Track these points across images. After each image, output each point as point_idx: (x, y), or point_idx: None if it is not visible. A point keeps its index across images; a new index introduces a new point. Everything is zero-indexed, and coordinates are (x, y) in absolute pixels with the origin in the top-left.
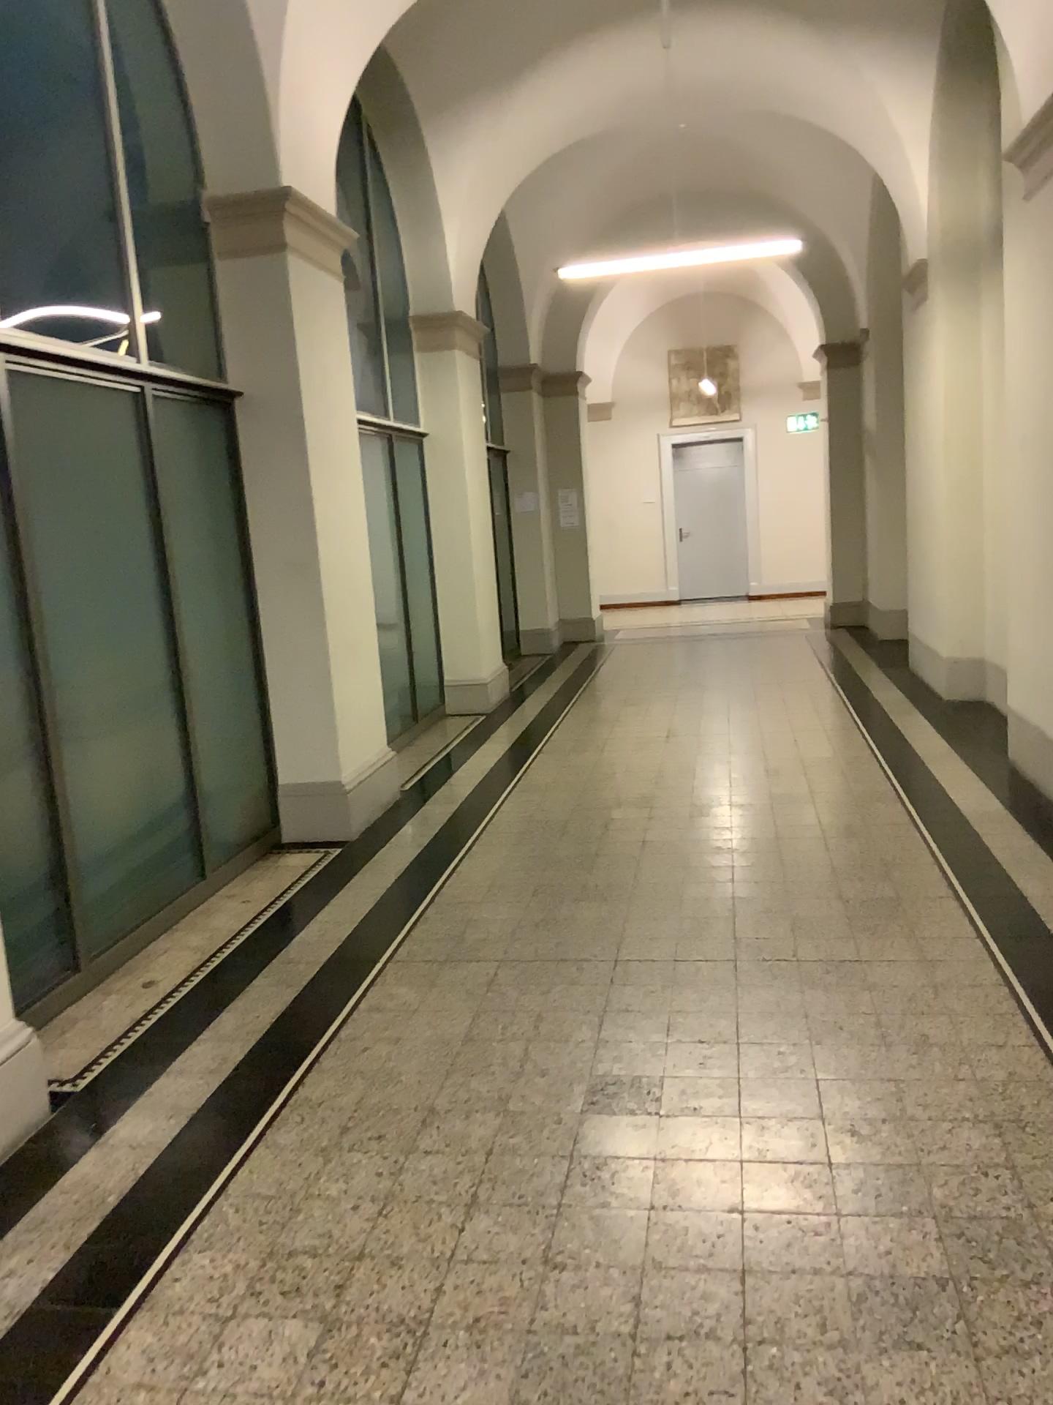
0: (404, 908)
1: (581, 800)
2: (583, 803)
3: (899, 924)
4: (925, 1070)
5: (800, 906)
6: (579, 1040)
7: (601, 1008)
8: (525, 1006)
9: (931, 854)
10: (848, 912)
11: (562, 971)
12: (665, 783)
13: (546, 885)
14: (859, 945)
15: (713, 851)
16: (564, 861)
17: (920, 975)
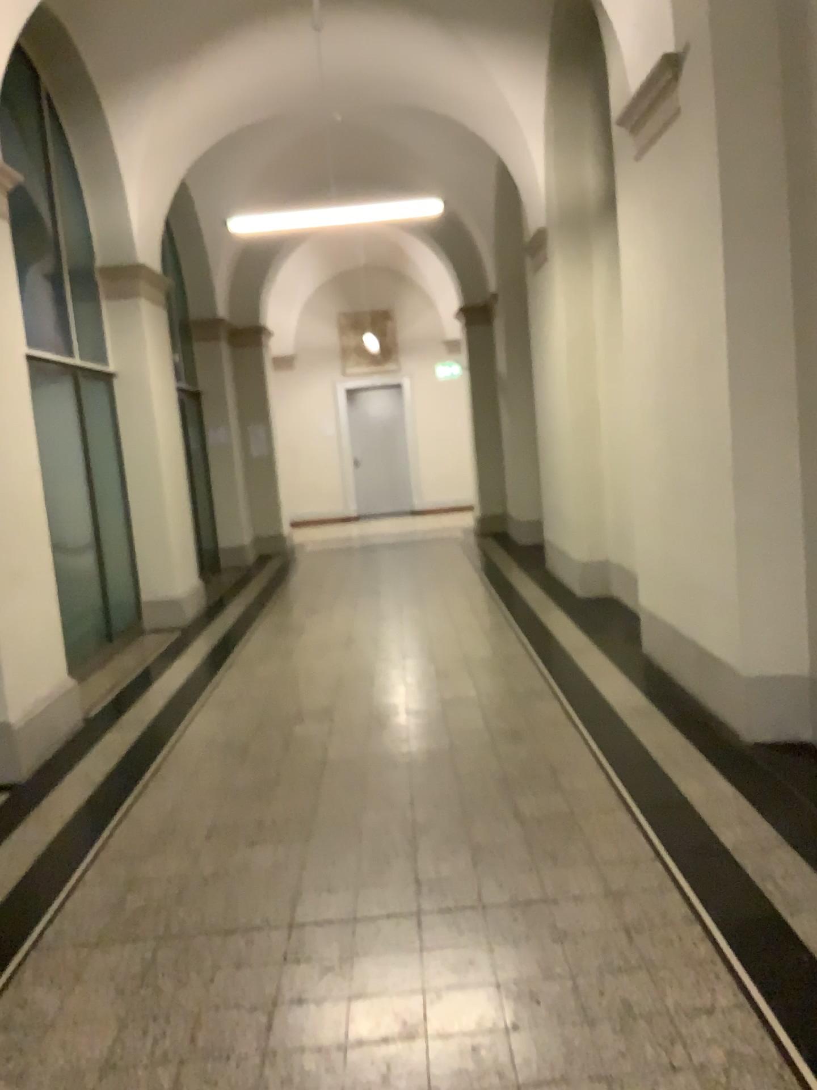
0: (64, 867)
1: (264, 718)
2: (265, 721)
3: (580, 850)
4: (639, 1065)
5: (479, 834)
6: (241, 1056)
7: (270, 998)
8: (183, 1003)
9: (598, 761)
10: (529, 837)
11: (228, 945)
12: (344, 694)
13: (221, 824)
14: (544, 881)
15: (391, 770)
16: (242, 790)
17: (611, 917)
